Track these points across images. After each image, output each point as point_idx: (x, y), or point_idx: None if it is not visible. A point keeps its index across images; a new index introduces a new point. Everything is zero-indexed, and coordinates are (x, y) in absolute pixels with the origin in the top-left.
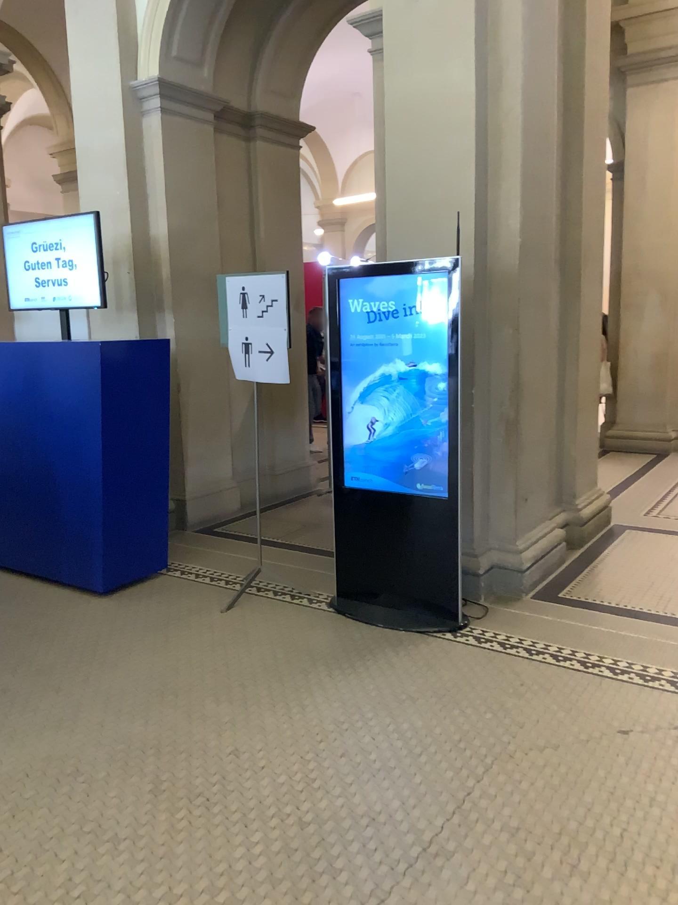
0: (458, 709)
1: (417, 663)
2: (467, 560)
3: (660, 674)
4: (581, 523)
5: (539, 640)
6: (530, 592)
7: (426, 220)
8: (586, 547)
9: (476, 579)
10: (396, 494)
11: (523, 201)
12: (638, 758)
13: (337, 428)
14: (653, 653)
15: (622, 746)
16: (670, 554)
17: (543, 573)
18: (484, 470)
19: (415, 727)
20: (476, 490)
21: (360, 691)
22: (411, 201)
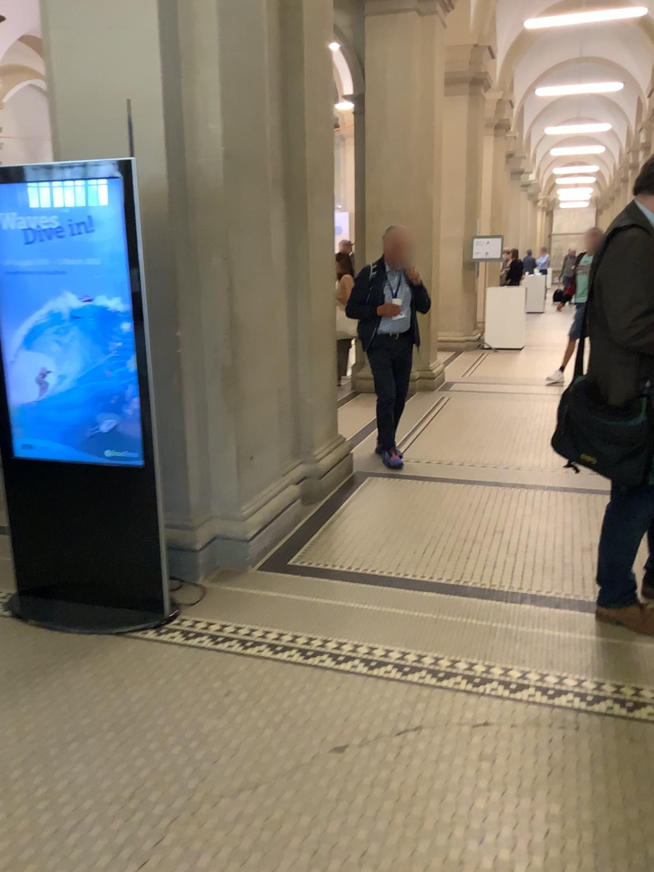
0: (138, 745)
1: (101, 679)
2: (179, 534)
3: (387, 657)
4: (321, 474)
5: (257, 627)
6: (257, 563)
7: (106, 117)
8: (324, 502)
9: (193, 555)
10: (80, 462)
11: (226, 100)
12: (351, 789)
13: (1, 382)
14: (382, 629)
15: (333, 773)
16: (409, 503)
17: (274, 538)
18: (196, 426)
19: (73, 785)
20: (186, 451)
21: (11, 735)
22: (86, 91)
